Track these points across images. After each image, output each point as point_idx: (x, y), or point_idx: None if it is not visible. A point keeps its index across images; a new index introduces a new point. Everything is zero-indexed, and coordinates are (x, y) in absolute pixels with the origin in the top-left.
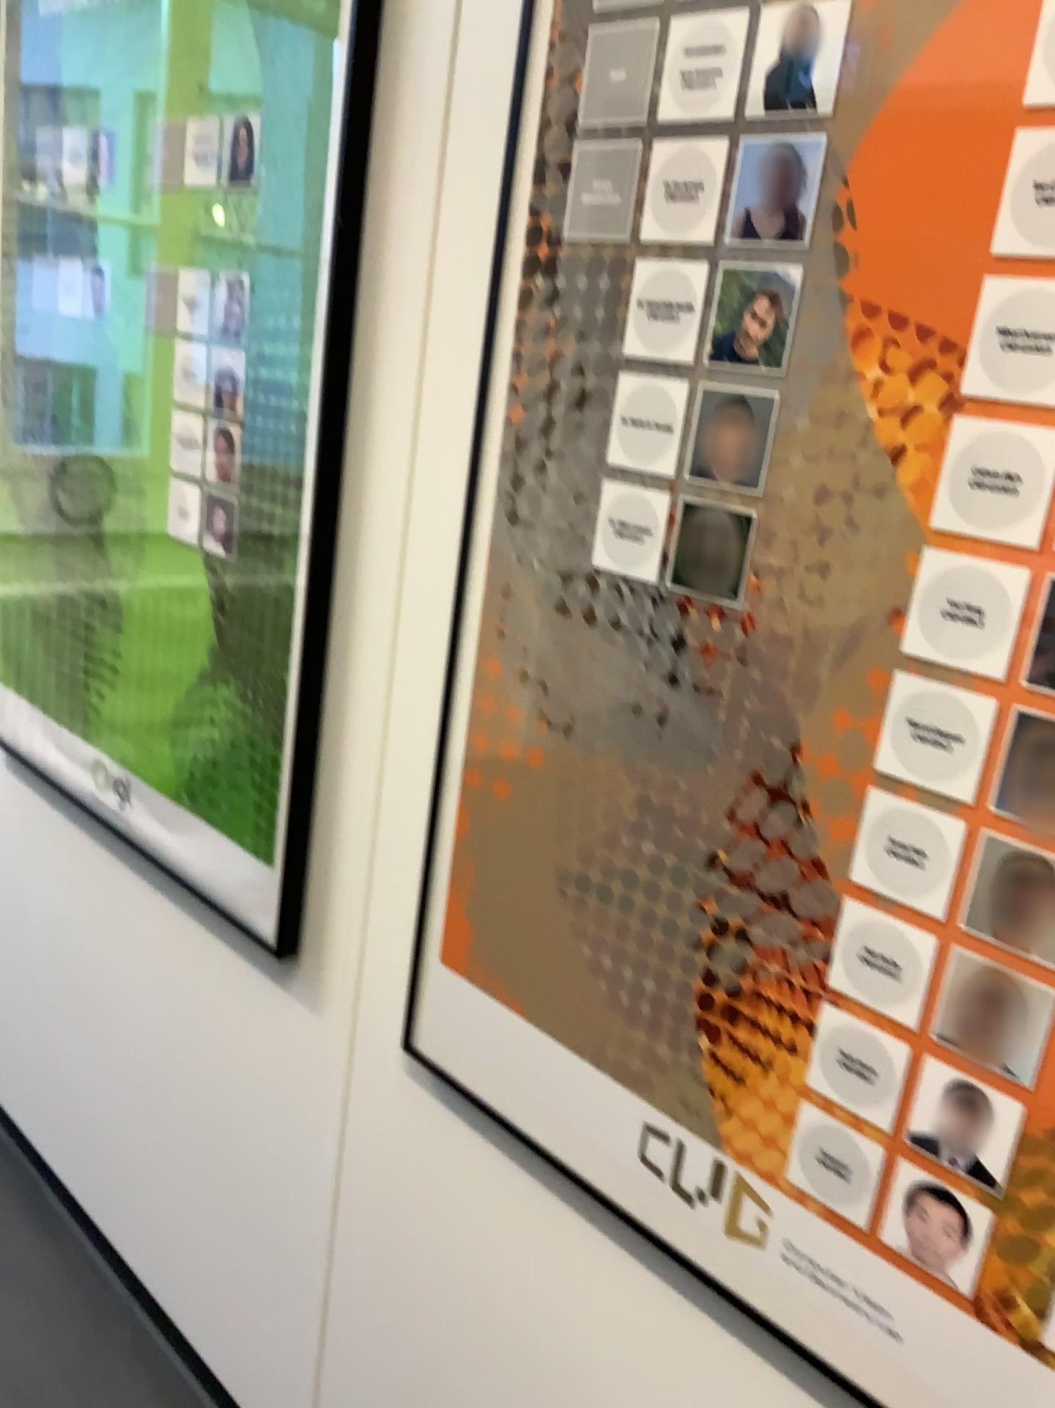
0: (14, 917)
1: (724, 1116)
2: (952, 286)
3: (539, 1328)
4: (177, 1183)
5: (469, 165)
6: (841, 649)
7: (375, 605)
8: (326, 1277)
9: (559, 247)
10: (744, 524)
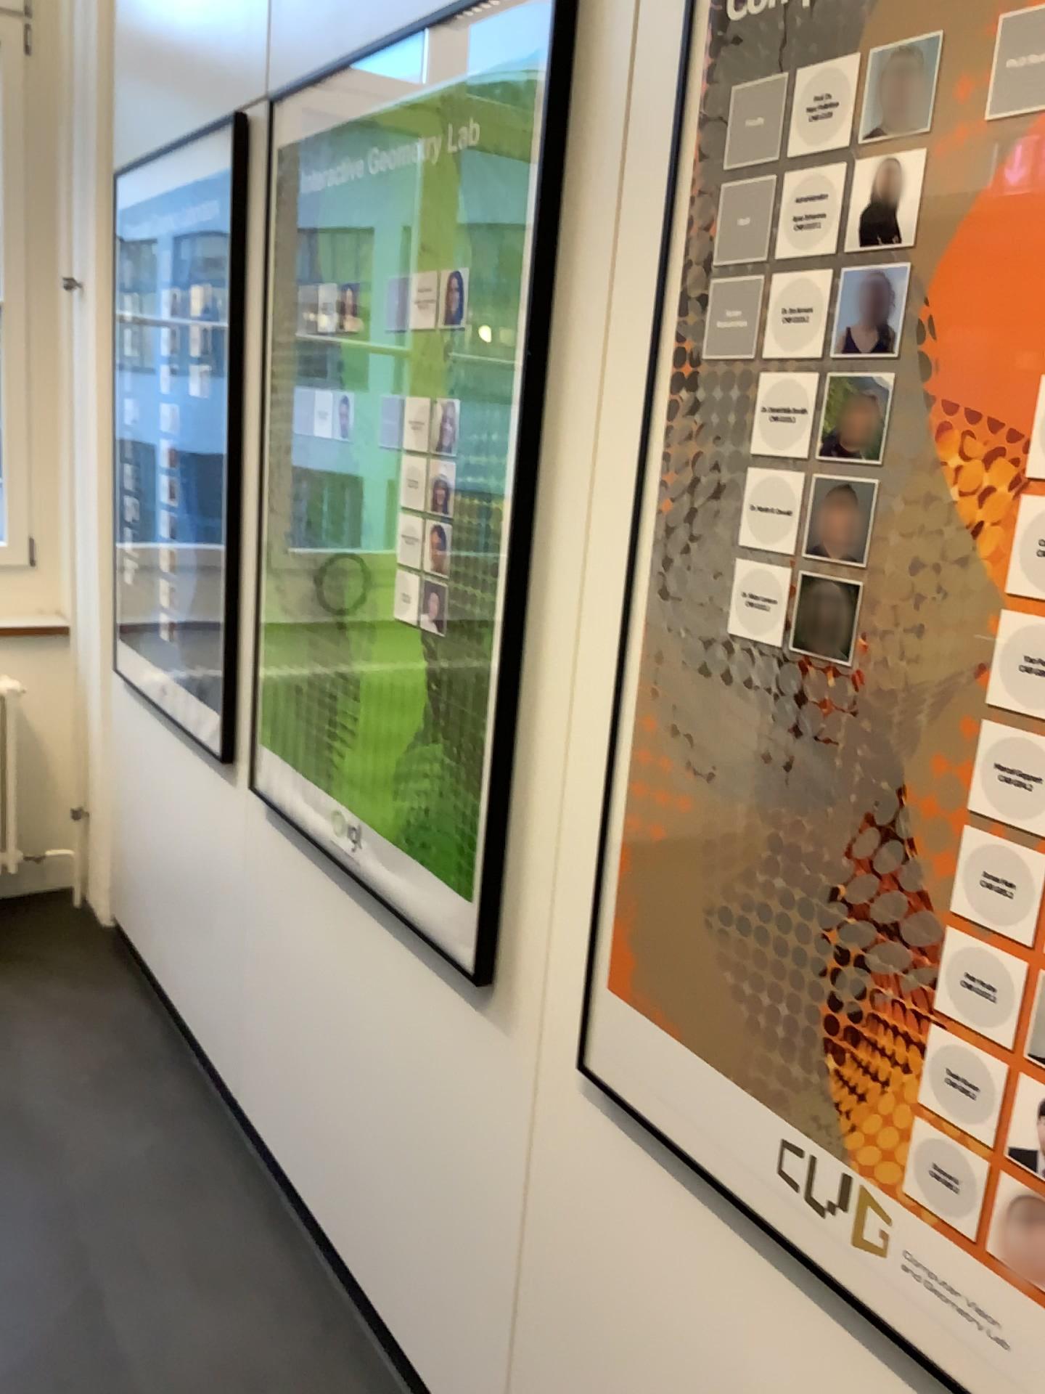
0: (266, 952)
1: (850, 1131)
2: (1018, 384)
3: (697, 1338)
4: (393, 1196)
5: (632, 299)
6: (937, 700)
7: (557, 672)
8: (515, 1286)
9: (700, 364)
10: (854, 594)
